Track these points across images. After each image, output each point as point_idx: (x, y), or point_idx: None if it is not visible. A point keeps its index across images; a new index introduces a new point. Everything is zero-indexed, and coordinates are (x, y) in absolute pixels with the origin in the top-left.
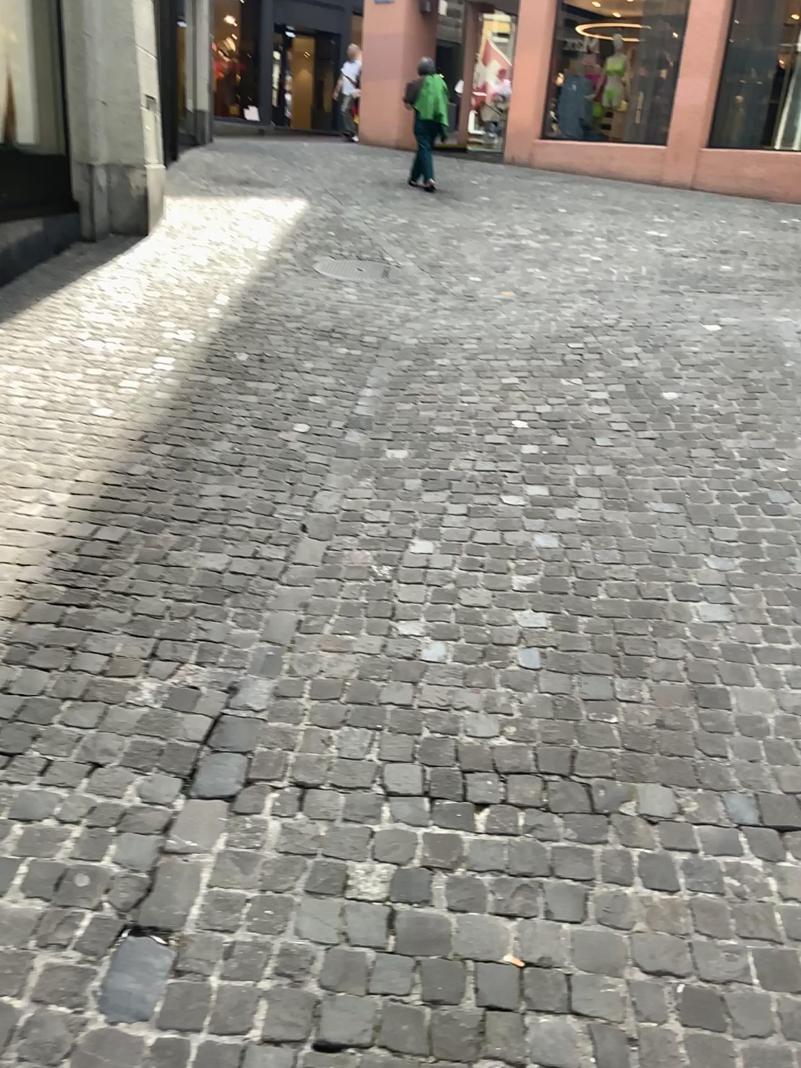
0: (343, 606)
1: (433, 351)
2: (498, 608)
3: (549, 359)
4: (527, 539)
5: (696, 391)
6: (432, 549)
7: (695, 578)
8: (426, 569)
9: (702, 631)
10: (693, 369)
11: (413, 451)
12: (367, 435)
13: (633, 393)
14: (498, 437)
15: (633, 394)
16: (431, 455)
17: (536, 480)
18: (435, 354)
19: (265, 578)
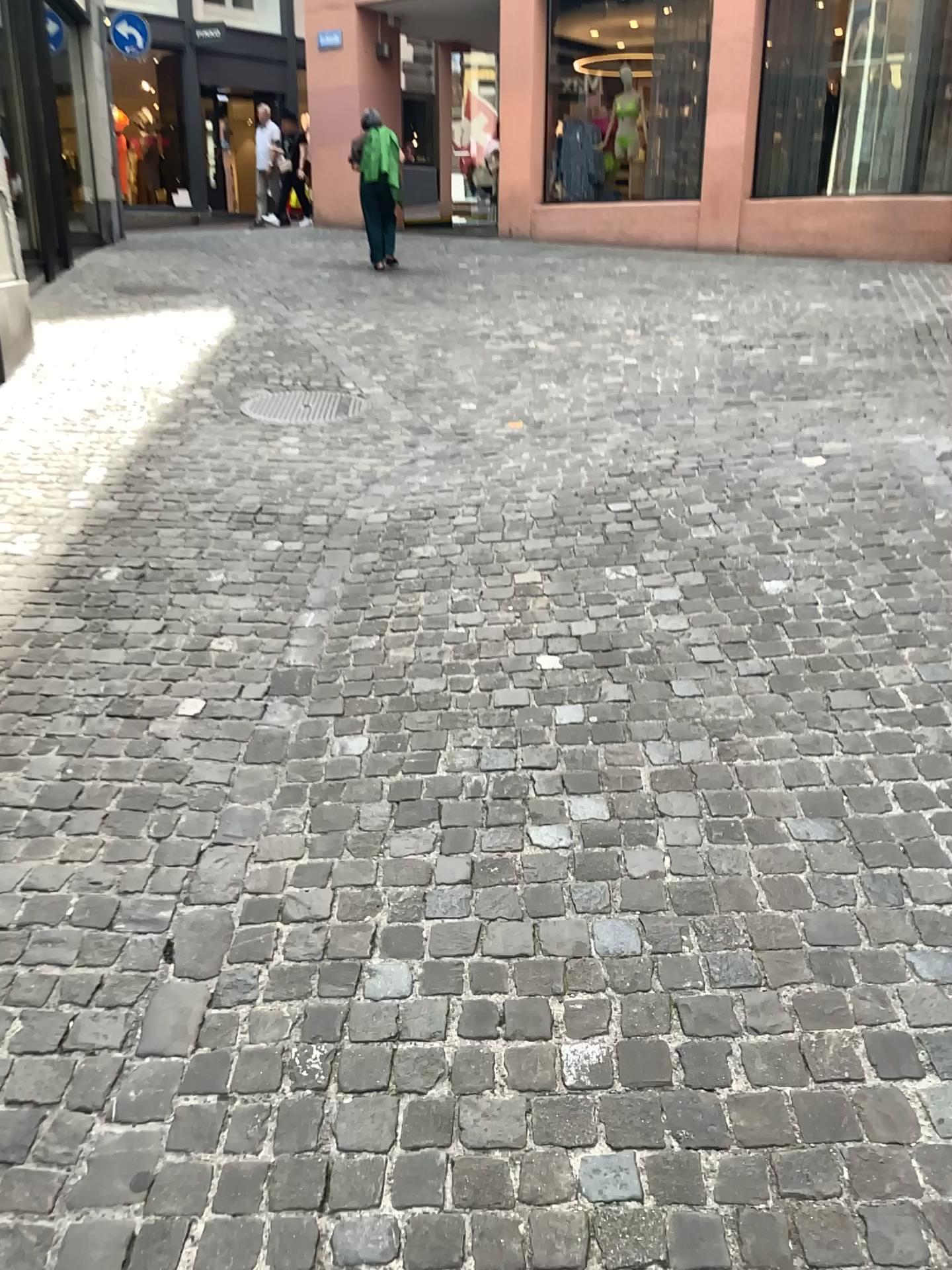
0: (226, 1179)
1: (409, 536)
2: (538, 1142)
3: (582, 535)
4: (581, 936)
5: (811, 573)
6: (407, 982)
7: (901, 1011)
8: (395, 1042)
9: (950, 1176)
10: (800, 534)
11: (375, 740)
12: (300, 712)
13: (717, 586)
14: (515, 697)
15: (717, 588)
16: (404, 746)
17: (584, 786)
18: (411, 539)
19: (77, 1108)
